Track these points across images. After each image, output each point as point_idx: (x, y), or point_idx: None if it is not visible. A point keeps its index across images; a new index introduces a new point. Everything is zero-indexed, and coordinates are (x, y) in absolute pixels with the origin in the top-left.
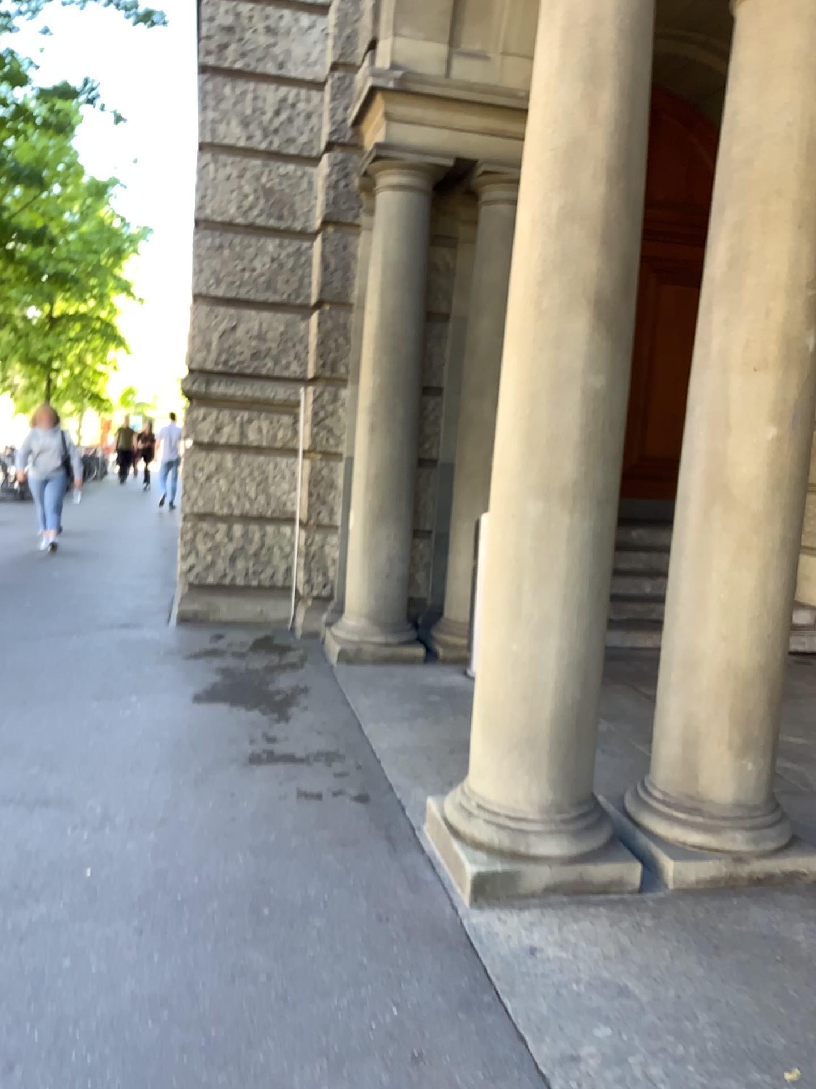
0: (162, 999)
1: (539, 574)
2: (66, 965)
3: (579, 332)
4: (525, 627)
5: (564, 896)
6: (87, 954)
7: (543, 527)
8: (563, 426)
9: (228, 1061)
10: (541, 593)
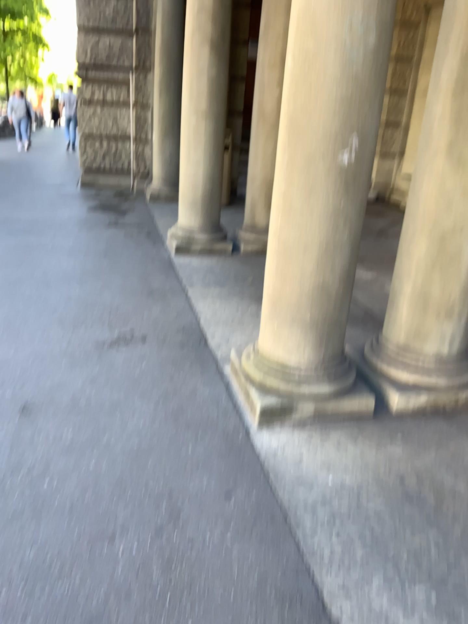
0: (74, 267)
1: (194, 144)
2: (45, 262)
3: (204, 55)
4: (190, 163)
5: (205, 253)
6: (52, 260)
7: (194, 127)
8: (200, 90)
9: (92, 275)
10: (195, 151)
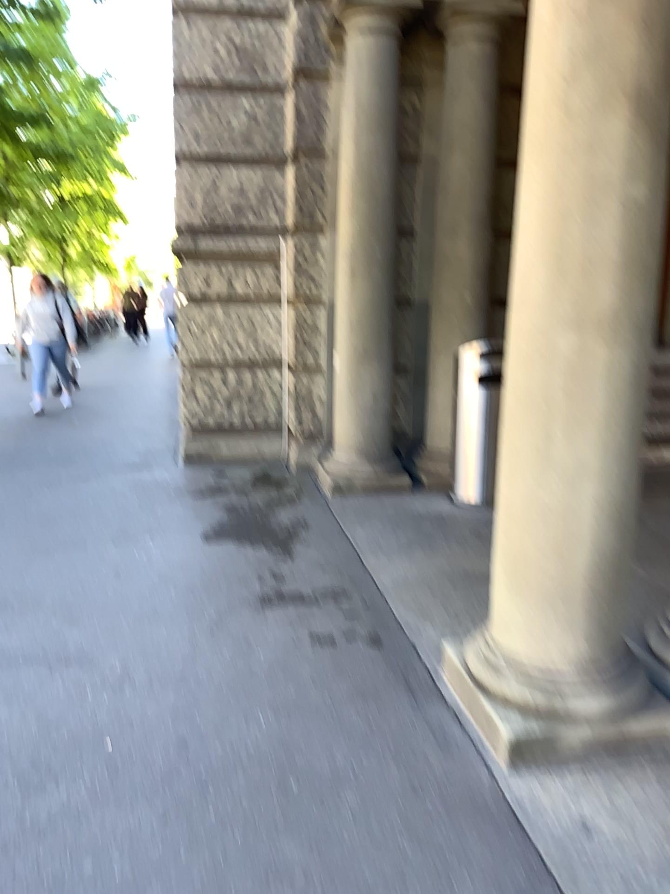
0: None
1: (573, 420)
2: (87, 873)
3: (617, 139)
4: (558, 478)
5: (605, 758)
6: (110, 858)
7: (577, 368)
8: (599, 251)
9: None
10: (576, 442)
